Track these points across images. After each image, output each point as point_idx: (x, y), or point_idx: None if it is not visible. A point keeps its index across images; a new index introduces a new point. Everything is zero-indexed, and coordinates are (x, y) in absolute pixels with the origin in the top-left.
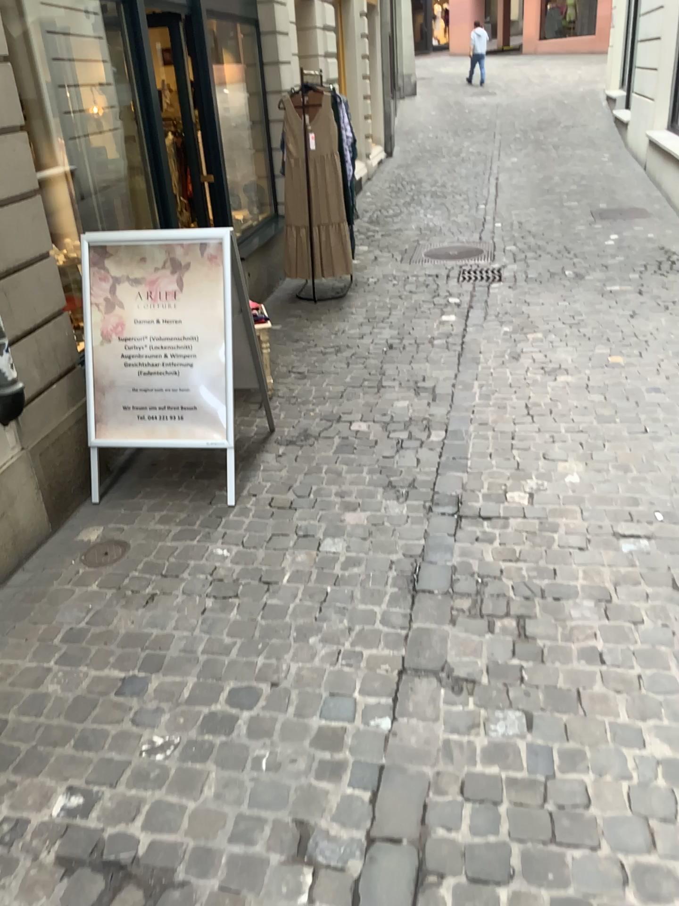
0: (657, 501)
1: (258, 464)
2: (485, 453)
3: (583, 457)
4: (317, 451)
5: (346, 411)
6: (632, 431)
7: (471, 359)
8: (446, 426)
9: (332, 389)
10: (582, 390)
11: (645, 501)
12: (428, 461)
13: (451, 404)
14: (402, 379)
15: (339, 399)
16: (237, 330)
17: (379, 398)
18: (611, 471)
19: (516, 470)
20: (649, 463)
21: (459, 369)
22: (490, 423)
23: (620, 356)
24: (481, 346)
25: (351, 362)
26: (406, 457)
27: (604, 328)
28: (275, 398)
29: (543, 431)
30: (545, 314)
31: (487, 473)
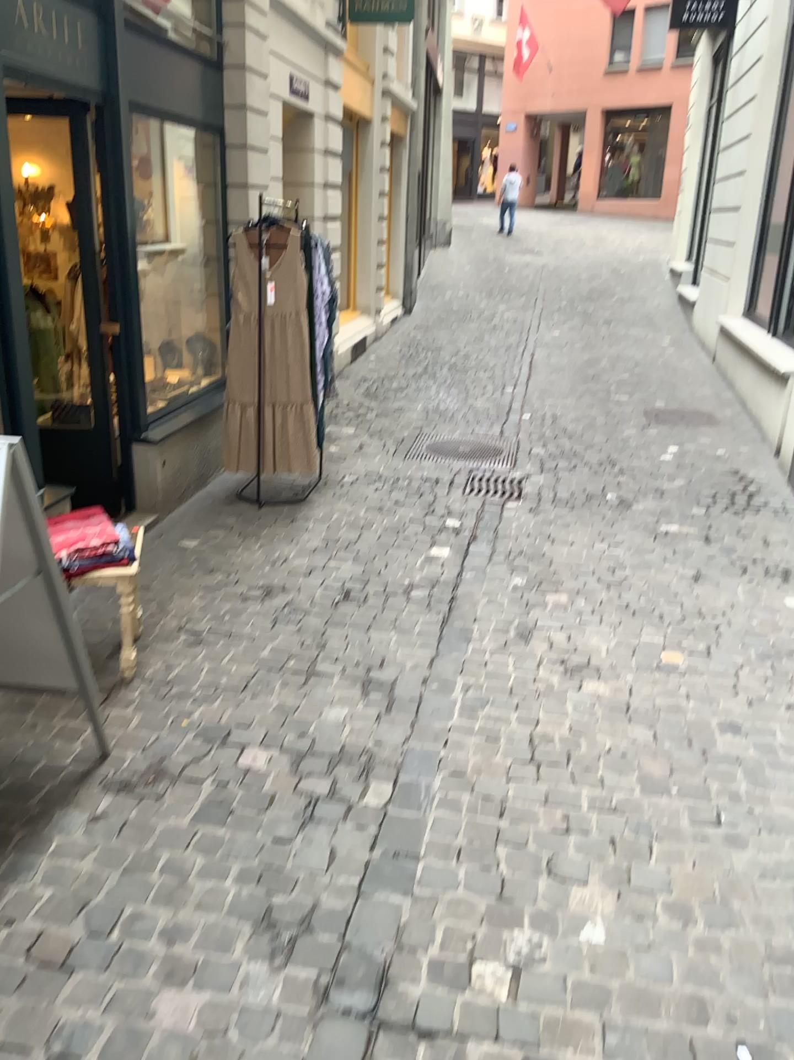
0: (742, 1013)
1: (49, 839)
2: (447, 850)
3: (614, 878)
4: (164, 813)
5: (239, 726)
6: (696, 817)
7: (455, 637)
8: (394, 776)
9: (229, 676)
10: (618, 717)
11: (721, 1011)
12: (346, 861)
13: (409, 727)
14: (345, 667)
15: (236, 699)
16: (41, 599)
17: (299, 702)
18: (661, 920)
19: (495, 902)
20: (725, 905)
21: (436, 655)
22: (466, 776)
23: (678, 653)
24: (475, 614)
25: (276, 623)
26: (311, 847)
27: (656, 599)
28: (137, 684)
29: (551, 807)
30: (573, 568)
31: (443, 901)
